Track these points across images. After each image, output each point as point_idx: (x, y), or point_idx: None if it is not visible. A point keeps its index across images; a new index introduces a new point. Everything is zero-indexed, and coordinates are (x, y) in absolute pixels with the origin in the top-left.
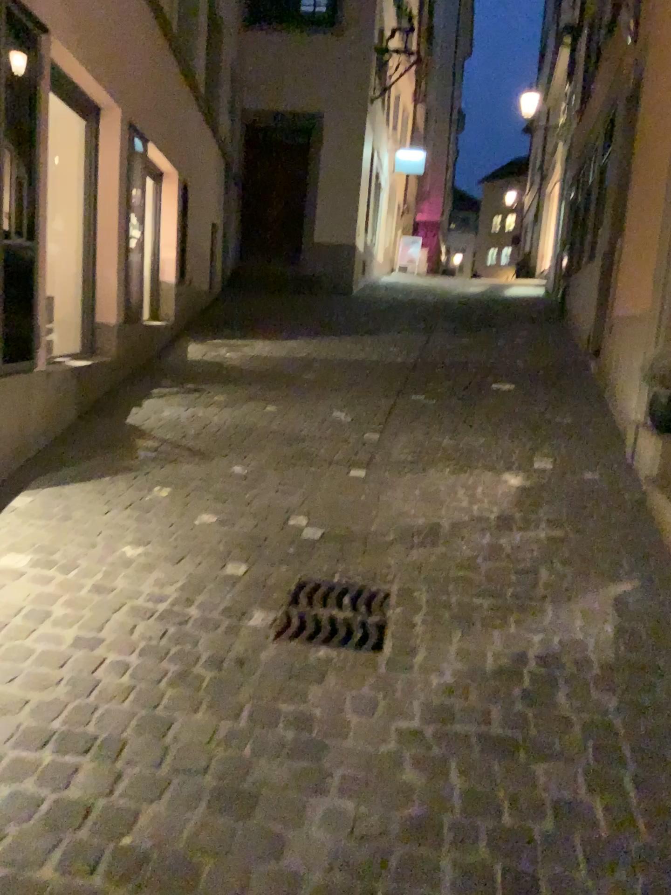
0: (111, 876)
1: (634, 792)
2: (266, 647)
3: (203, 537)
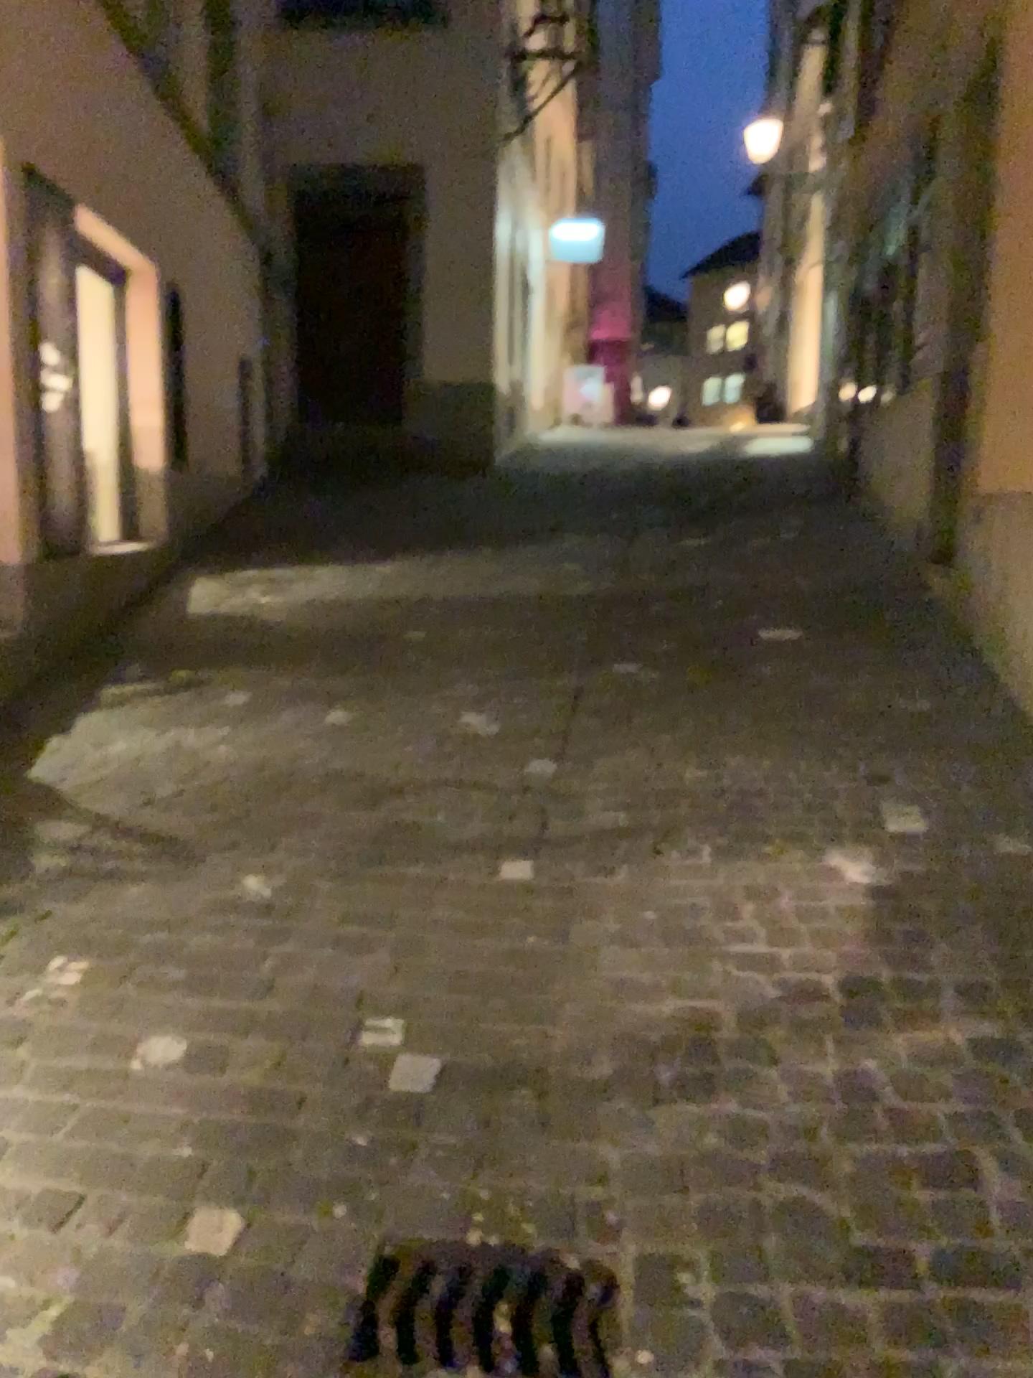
0: None
1: None
2: None
3: (146, 1114)
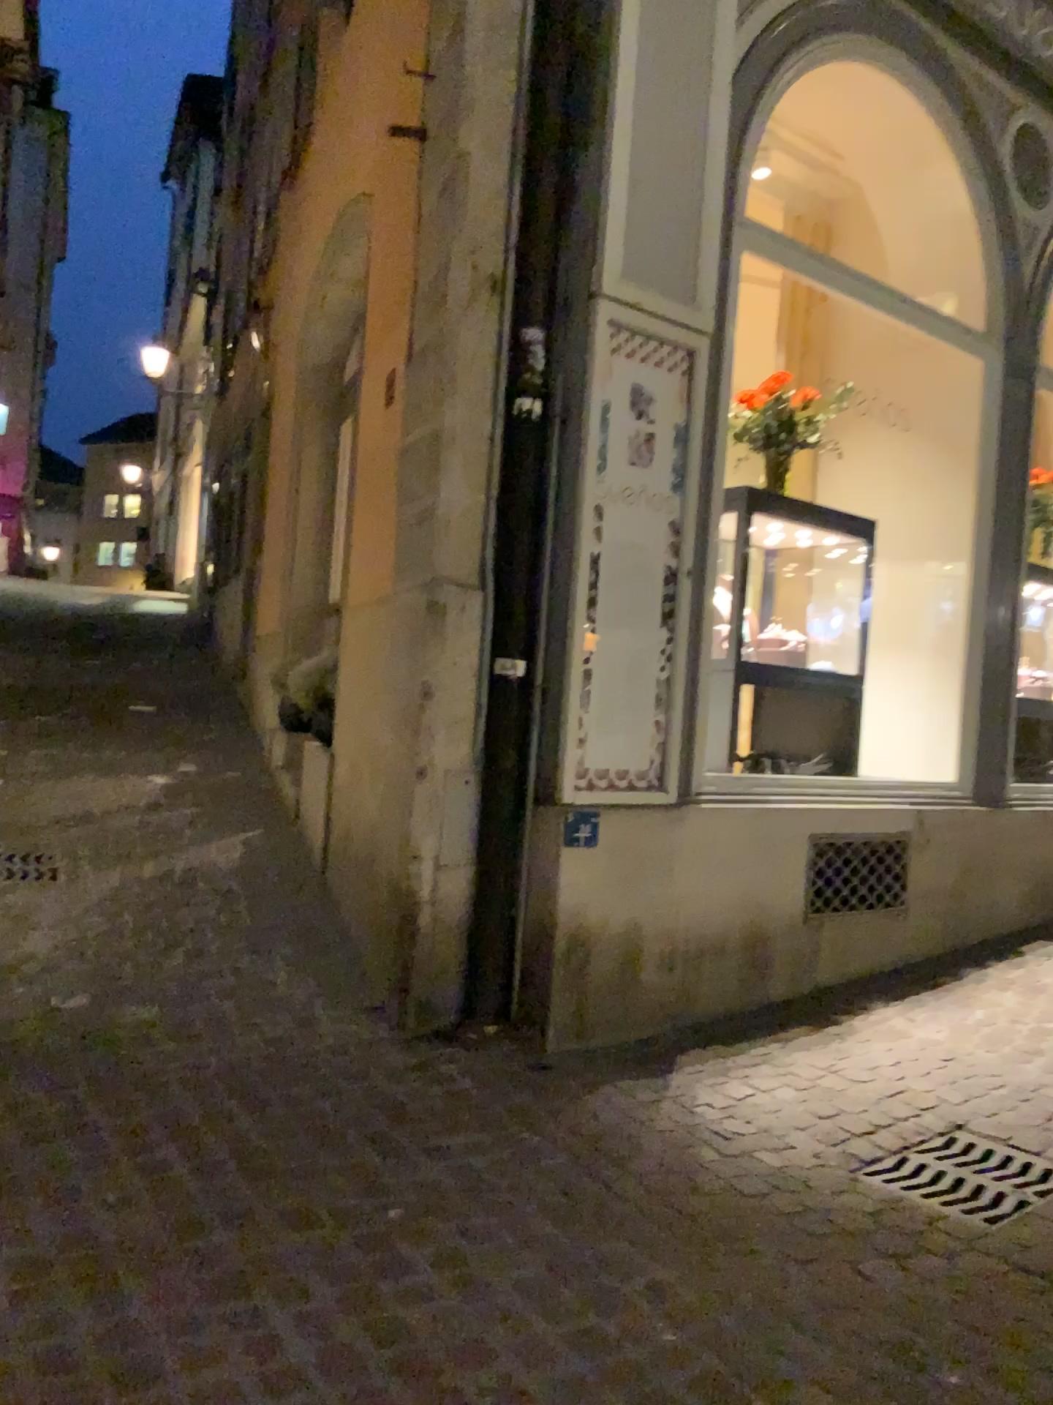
0: None
1: (244, 910)
2: None
3: None
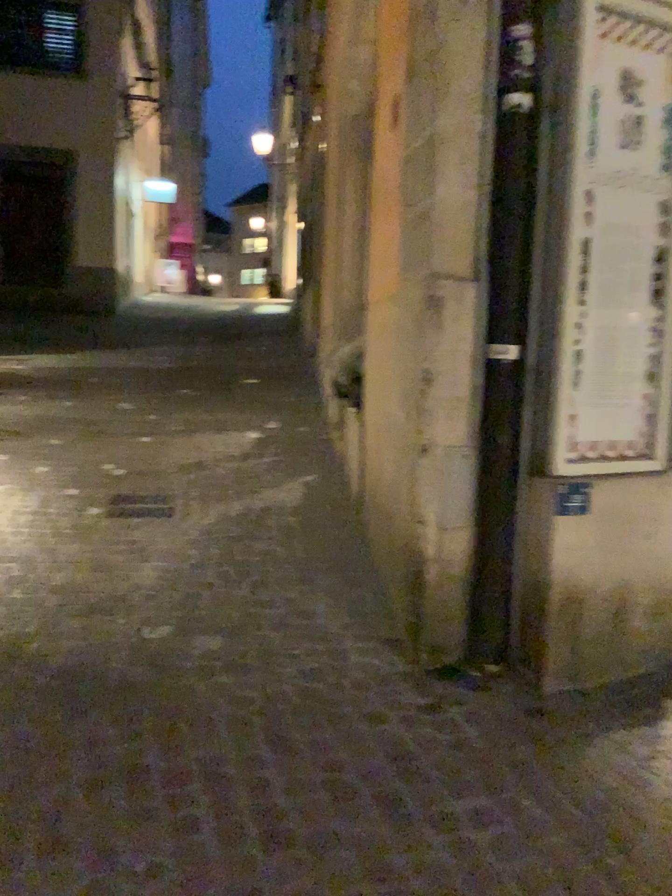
0: (50, 590)
1: (299, 544)
2: (103, 519)
3: (44, 477)
